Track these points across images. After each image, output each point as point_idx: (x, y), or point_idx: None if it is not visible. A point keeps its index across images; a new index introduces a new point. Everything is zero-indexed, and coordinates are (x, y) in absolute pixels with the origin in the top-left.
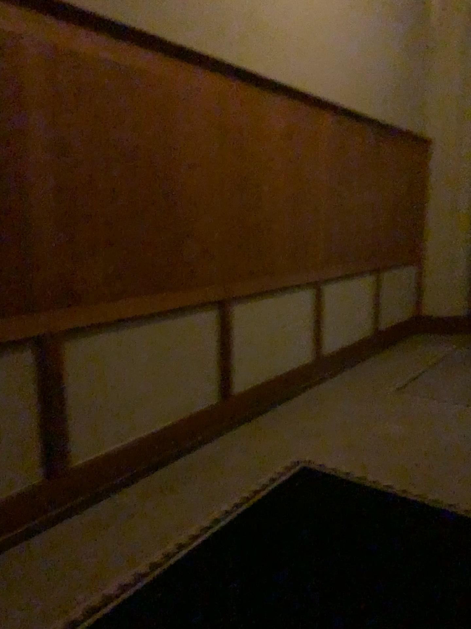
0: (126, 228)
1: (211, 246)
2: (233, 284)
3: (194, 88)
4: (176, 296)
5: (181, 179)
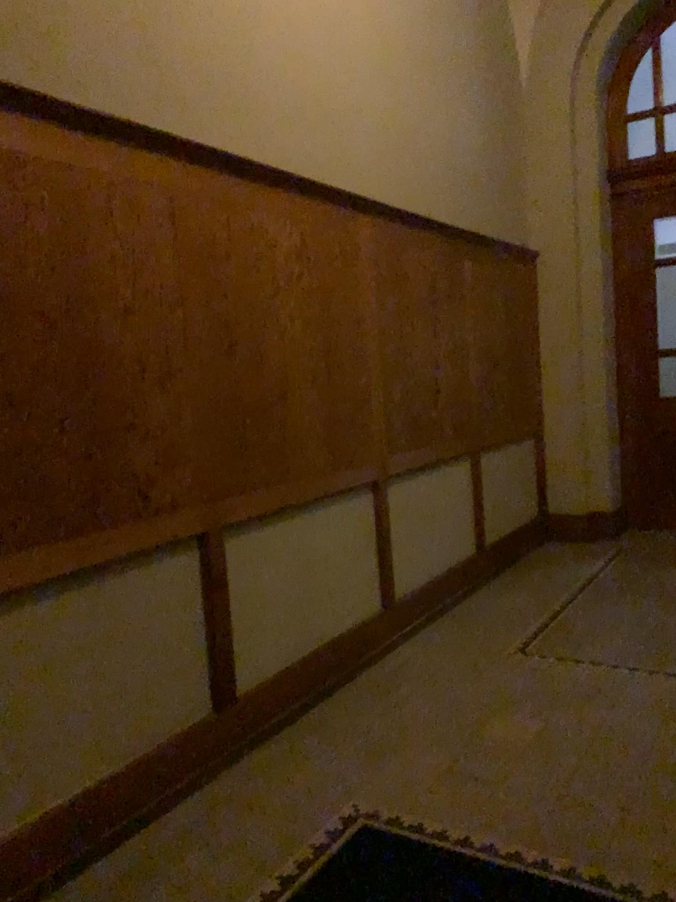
0: (1, 423)
1: (178, 440)
2: (224, 499)
3: (124, 178)
4: (114, 534)
5: (110, 331)
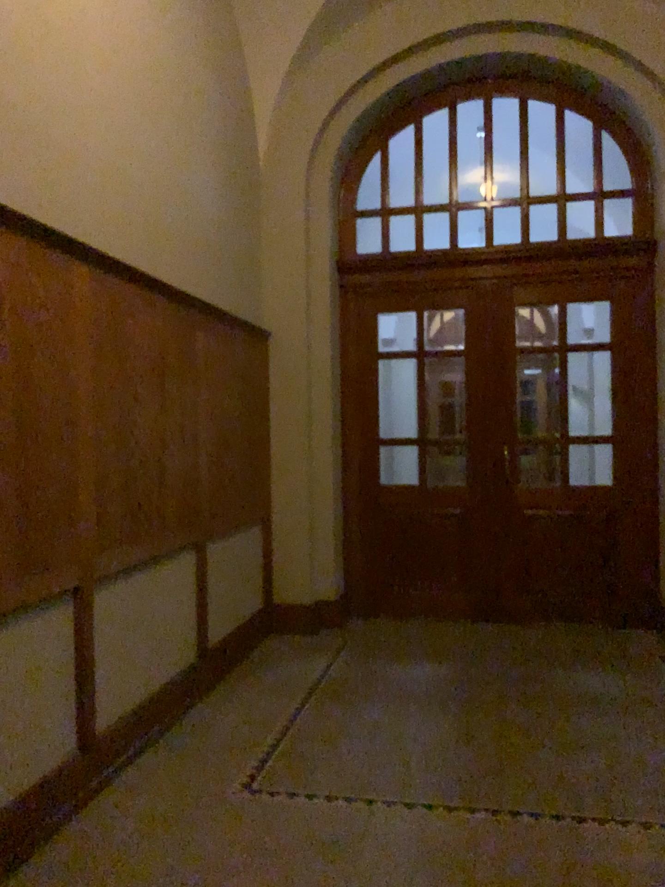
0: None
1: None
2: None
3: None
4: None
5: None
